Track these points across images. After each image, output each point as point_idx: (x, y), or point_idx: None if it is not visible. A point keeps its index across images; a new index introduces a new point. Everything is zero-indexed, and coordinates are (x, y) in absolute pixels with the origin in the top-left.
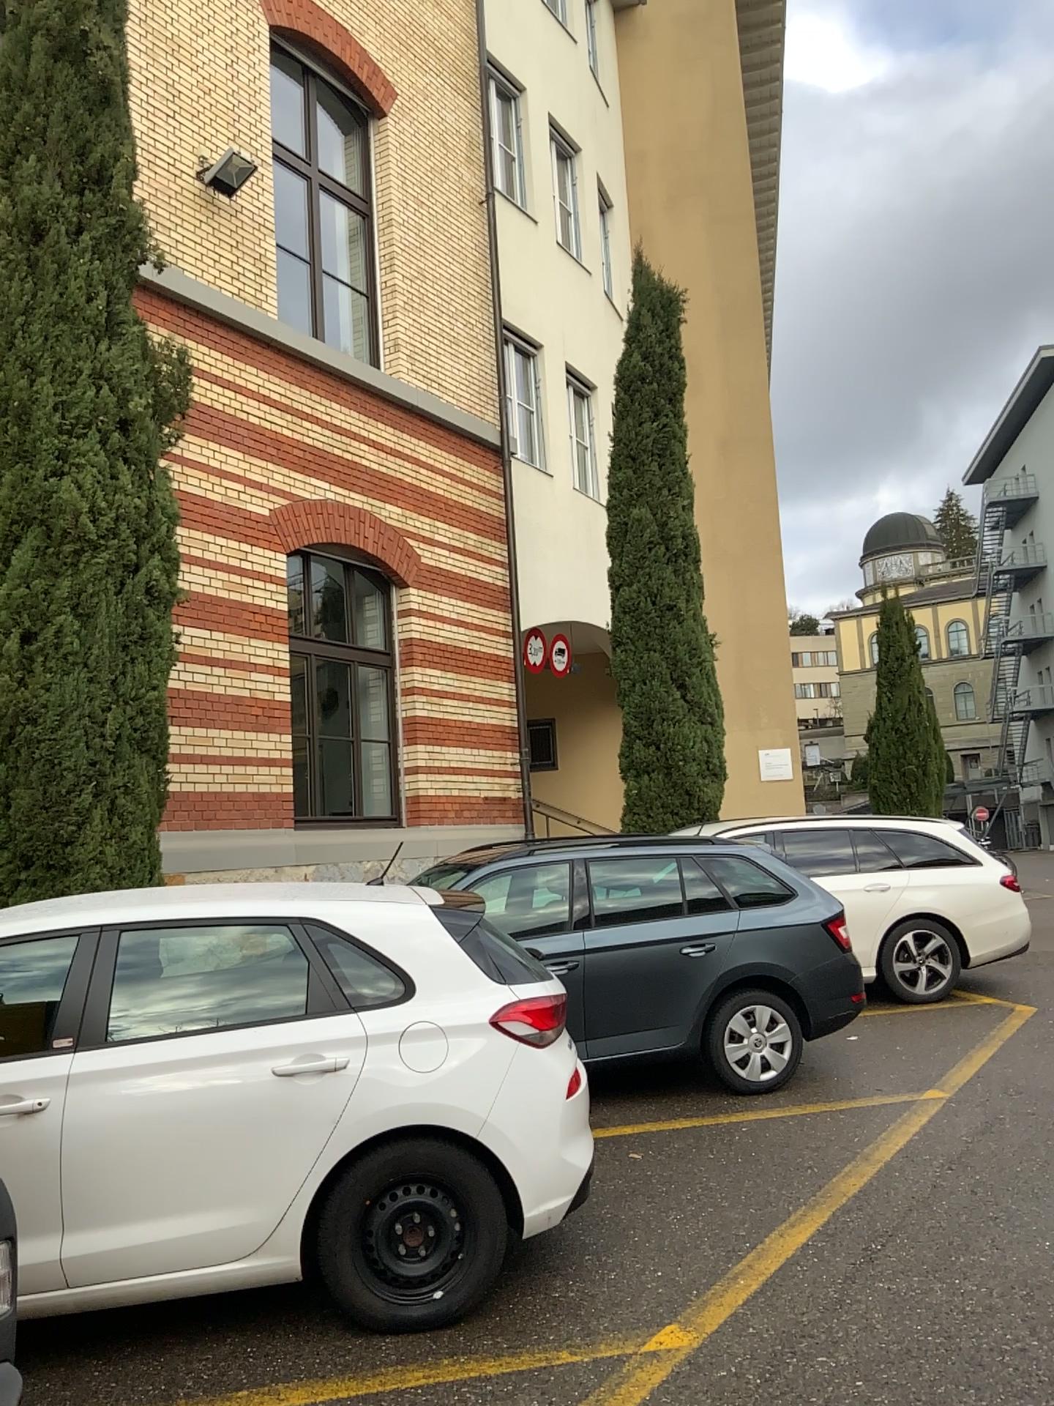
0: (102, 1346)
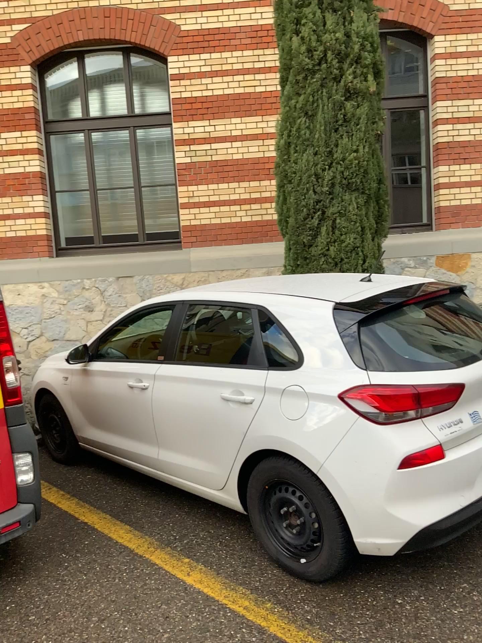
0: (200, 504)
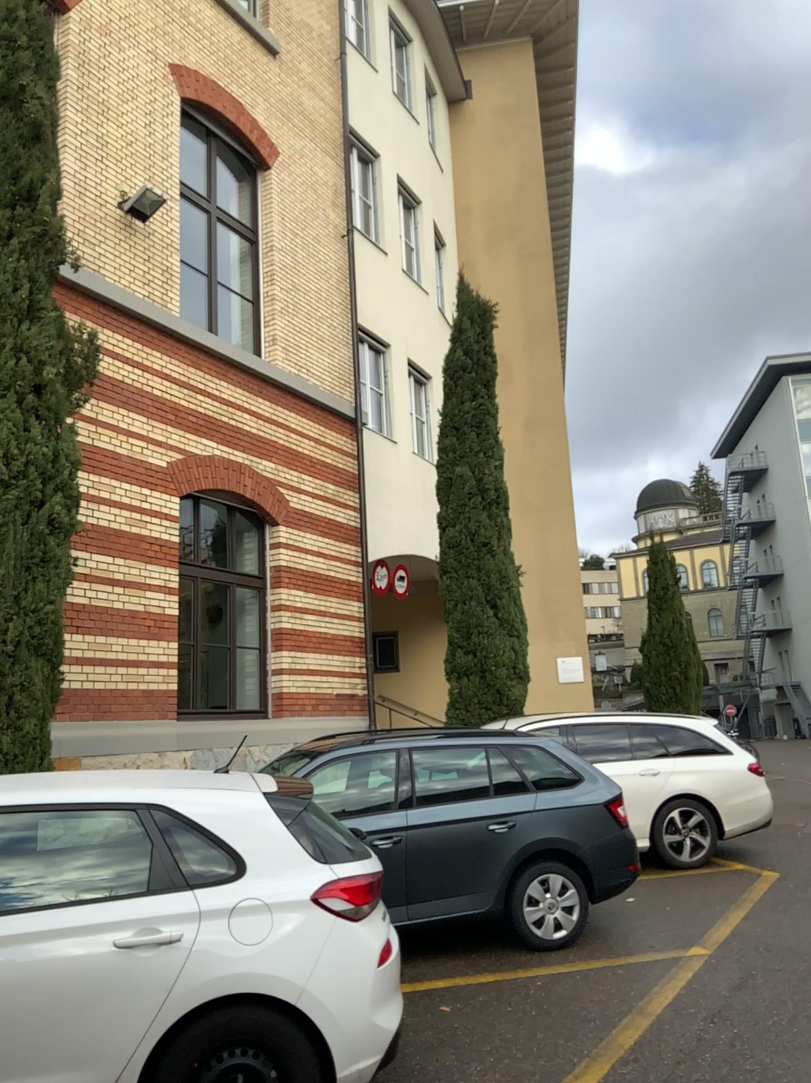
0: None
